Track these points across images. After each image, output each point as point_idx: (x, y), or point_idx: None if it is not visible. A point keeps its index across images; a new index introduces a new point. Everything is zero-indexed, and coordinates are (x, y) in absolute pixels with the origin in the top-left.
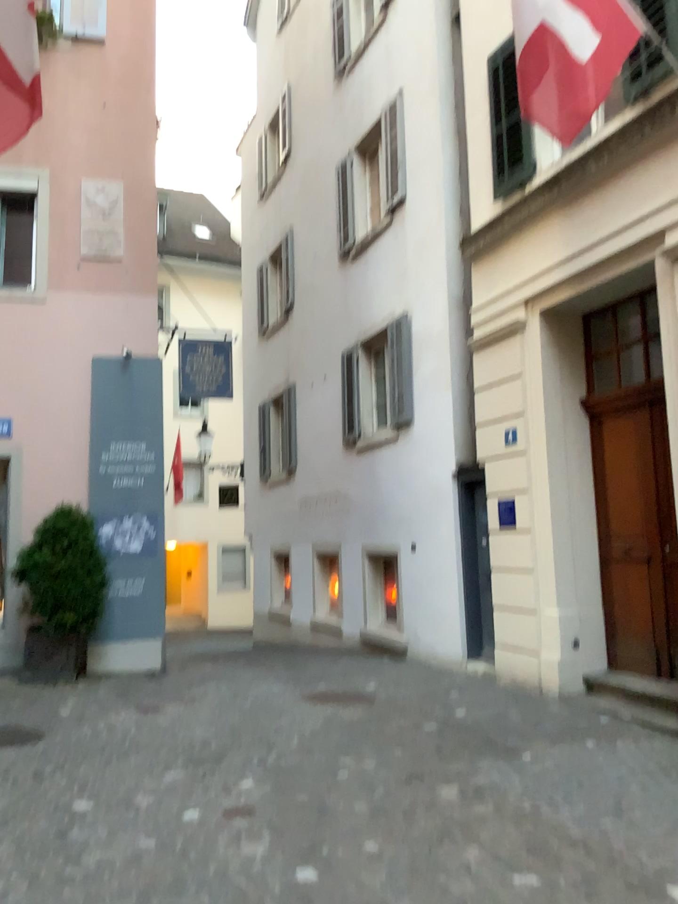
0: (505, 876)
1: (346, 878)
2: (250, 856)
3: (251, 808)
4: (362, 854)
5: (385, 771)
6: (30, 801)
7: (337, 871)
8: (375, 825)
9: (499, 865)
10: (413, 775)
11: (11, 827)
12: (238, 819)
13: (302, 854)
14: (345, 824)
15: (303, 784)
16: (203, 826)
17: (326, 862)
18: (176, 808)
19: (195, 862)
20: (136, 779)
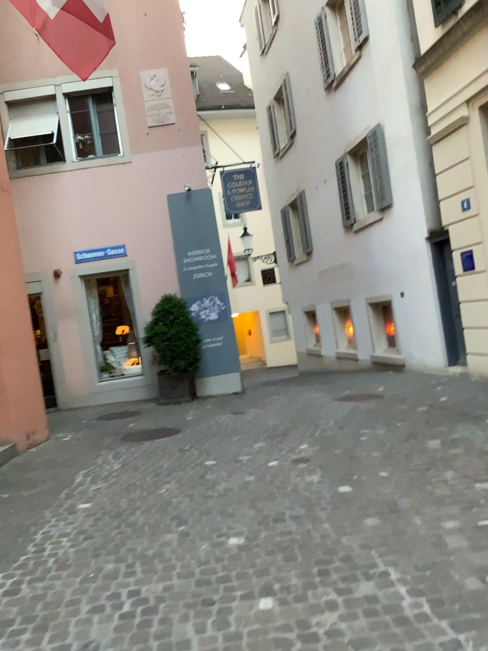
0: (469, 484)
1: (369, 489)
2: (310, 482)
3: (308, 459)
4: (377, 477)
5: (391, 435)
6: (180, 464)
7: (363, 486)
8: (385, 463)
9: (466, 479)
10: (409, 436)
11: (173, 476)
12: (301, 465)
13: (341, 479)
14: (366, 463)
15: (339, 445)
16: (281, 469)
17: (356, 482)
18: (264, 462)
19: (279, 486)
20: (237, 449)
